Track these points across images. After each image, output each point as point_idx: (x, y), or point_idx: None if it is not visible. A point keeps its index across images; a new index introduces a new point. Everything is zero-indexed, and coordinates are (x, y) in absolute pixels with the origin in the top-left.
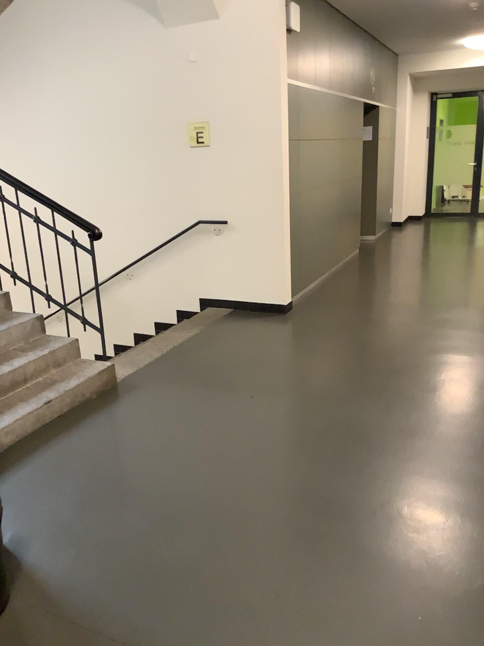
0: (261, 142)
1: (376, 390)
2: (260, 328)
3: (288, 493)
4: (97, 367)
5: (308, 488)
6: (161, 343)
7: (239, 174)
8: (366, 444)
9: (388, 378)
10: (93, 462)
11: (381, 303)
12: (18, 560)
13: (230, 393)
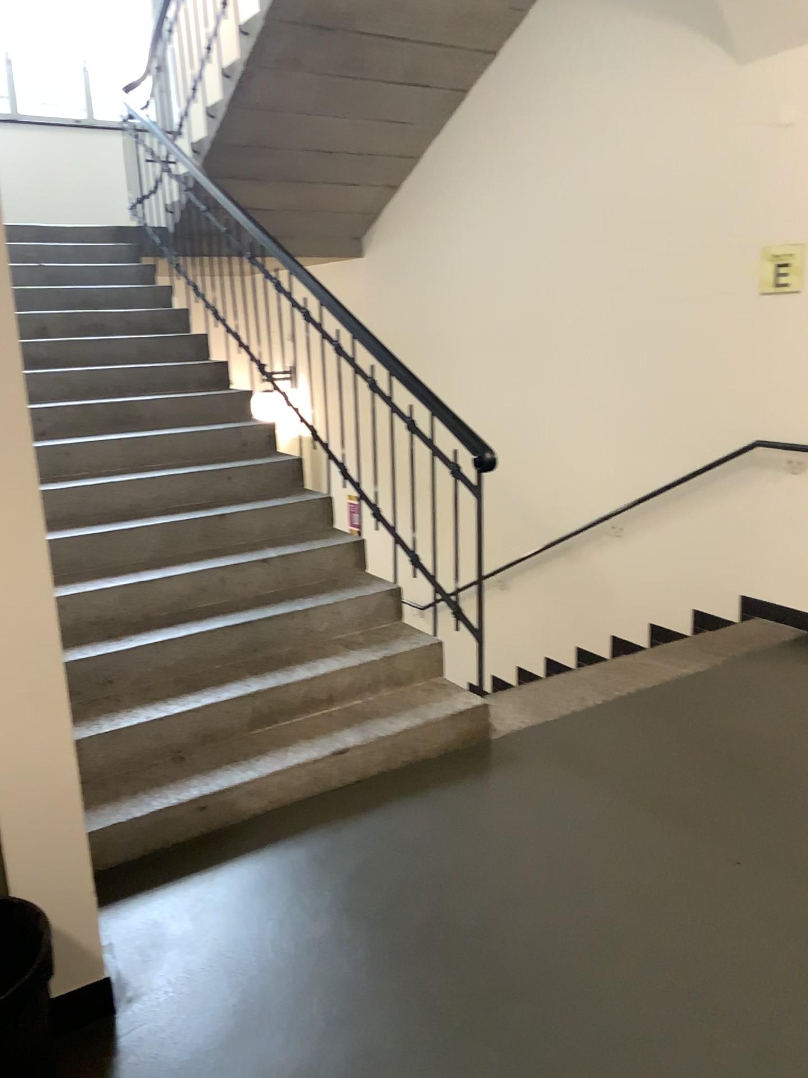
0: None
1: None
2: None
3: None
4: (463, 703)
5: None
6: (619, 676)
7: None
8: None
9: None
10: (350, 904)
11: None
12: (108, 1067)
13: (694, 836)
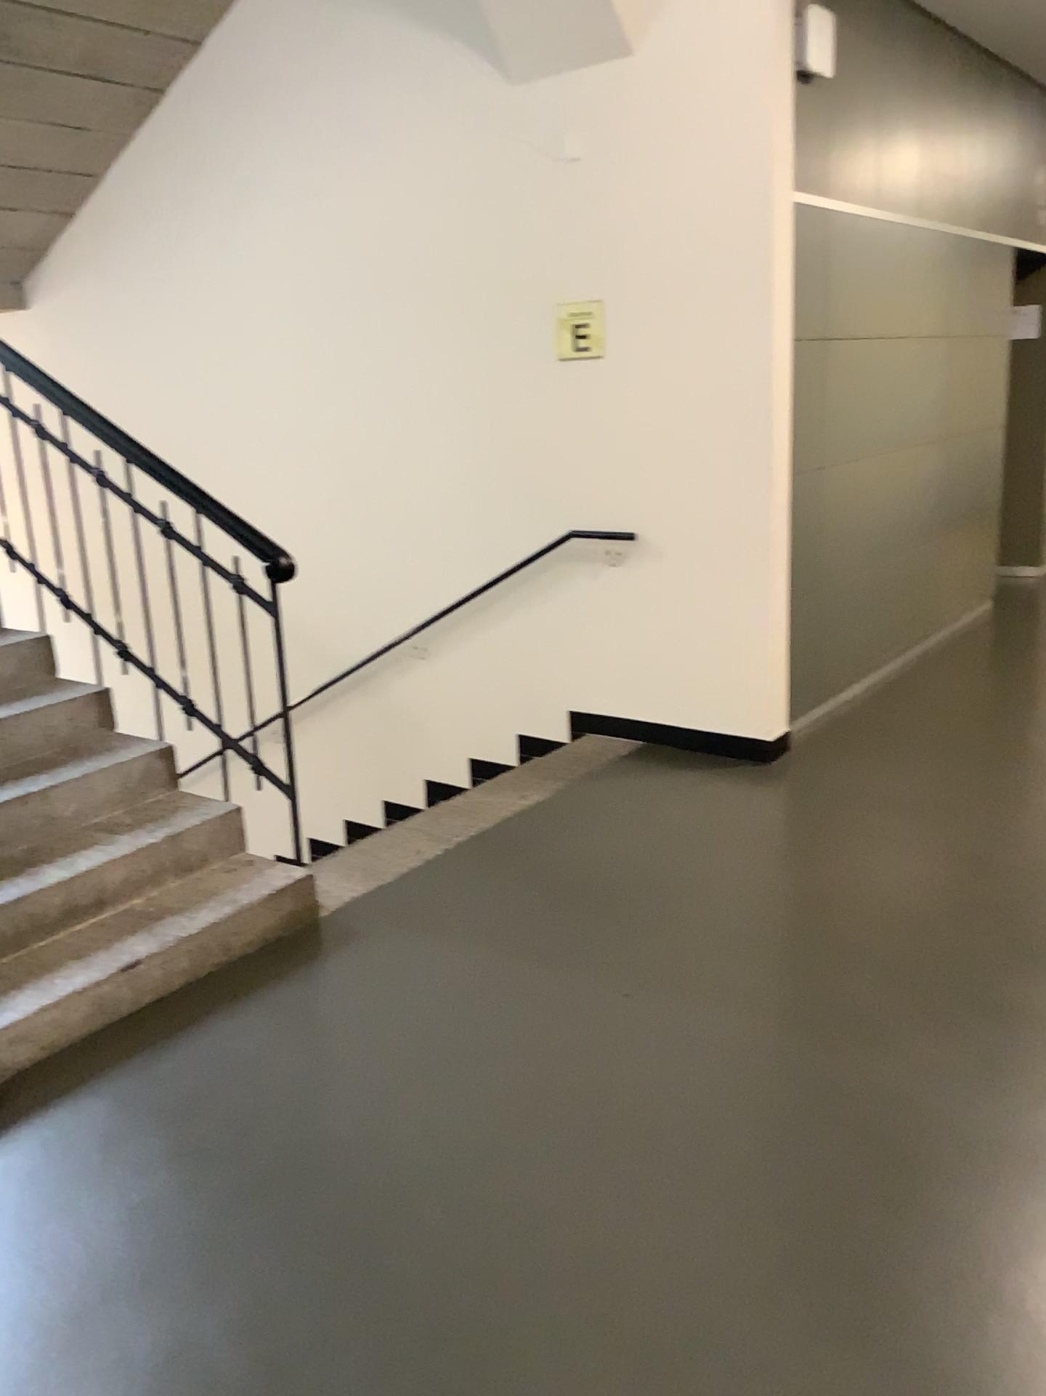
0: (723, 347)
1: (963, 1011)
2: (699, 797)
3: (645, 1318)
4: (278, 879)
5: (706, 1310)
6: (454, 821)
7: (668, 422)
8: (902, 1184)
9: (1004, 973)
10: (188, 1144)
11: (1022, 751)
12: None
13: (576, 978)
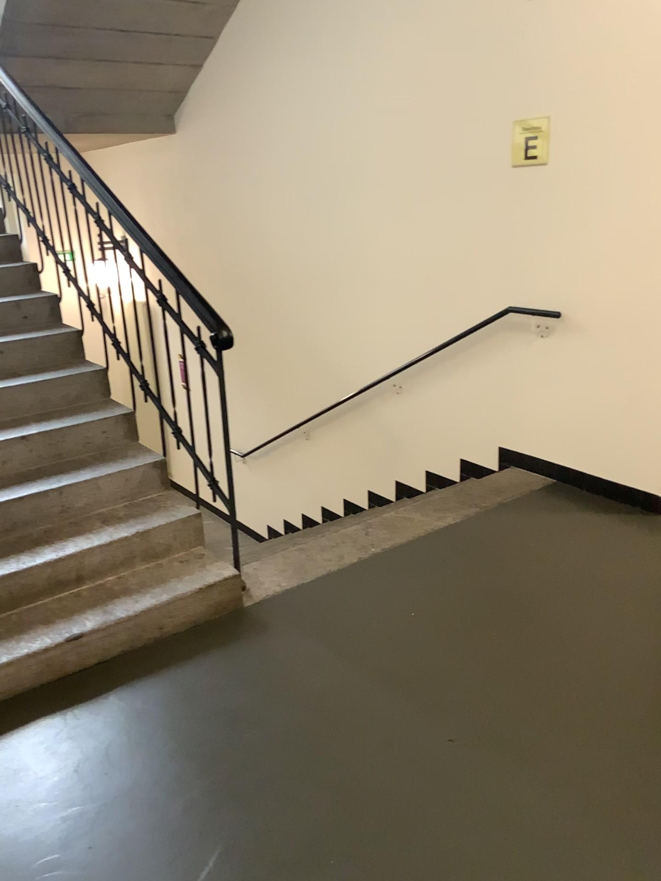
0: (646, 158)
1: None
2: (582, 538)
3: None
4: (216, 573)
5: None
6: (379, 532)
7: (593, 222)
8: None
9: None
10: (48, 814)
11: None
12: None
13: (414, 709)
